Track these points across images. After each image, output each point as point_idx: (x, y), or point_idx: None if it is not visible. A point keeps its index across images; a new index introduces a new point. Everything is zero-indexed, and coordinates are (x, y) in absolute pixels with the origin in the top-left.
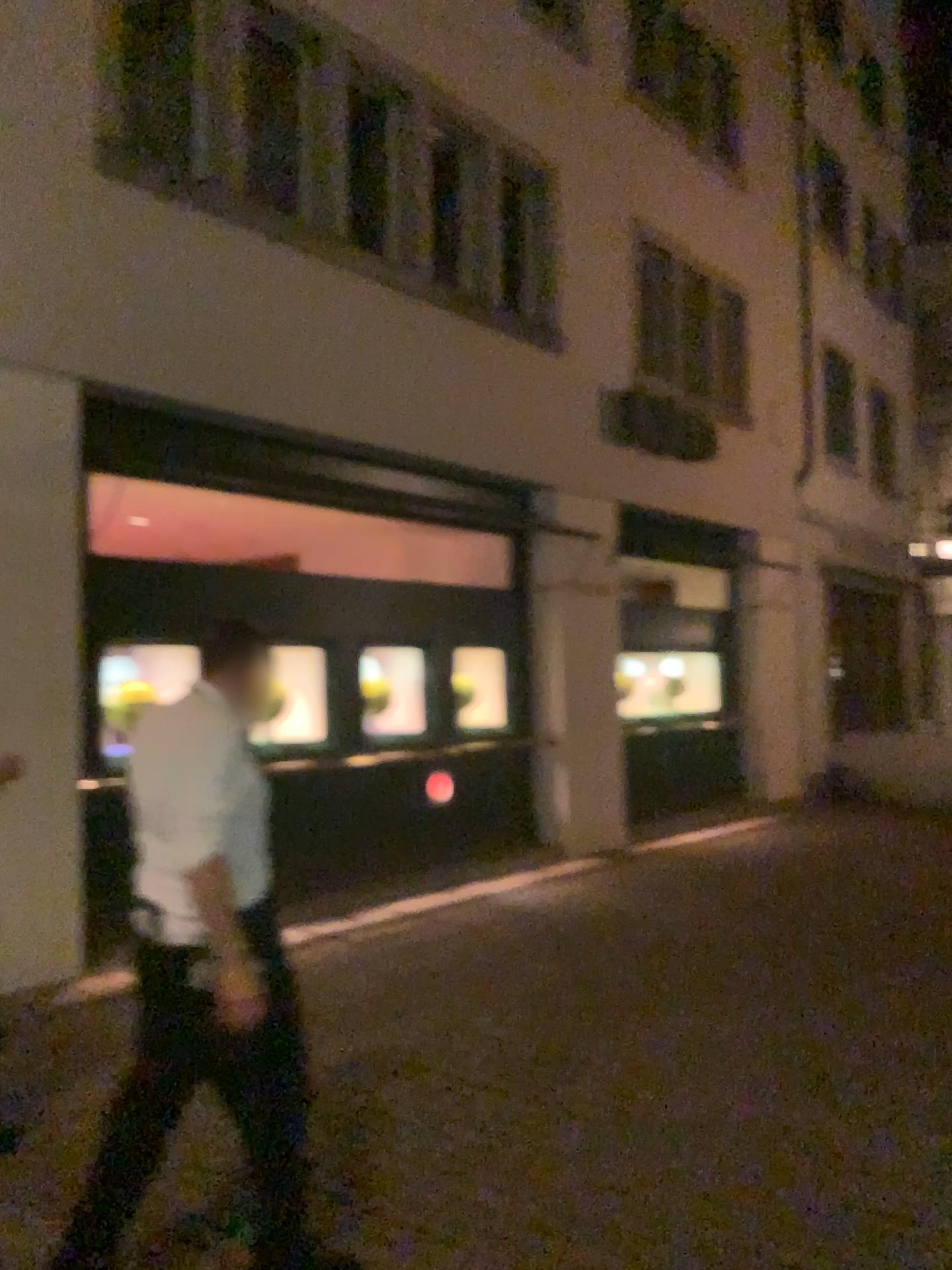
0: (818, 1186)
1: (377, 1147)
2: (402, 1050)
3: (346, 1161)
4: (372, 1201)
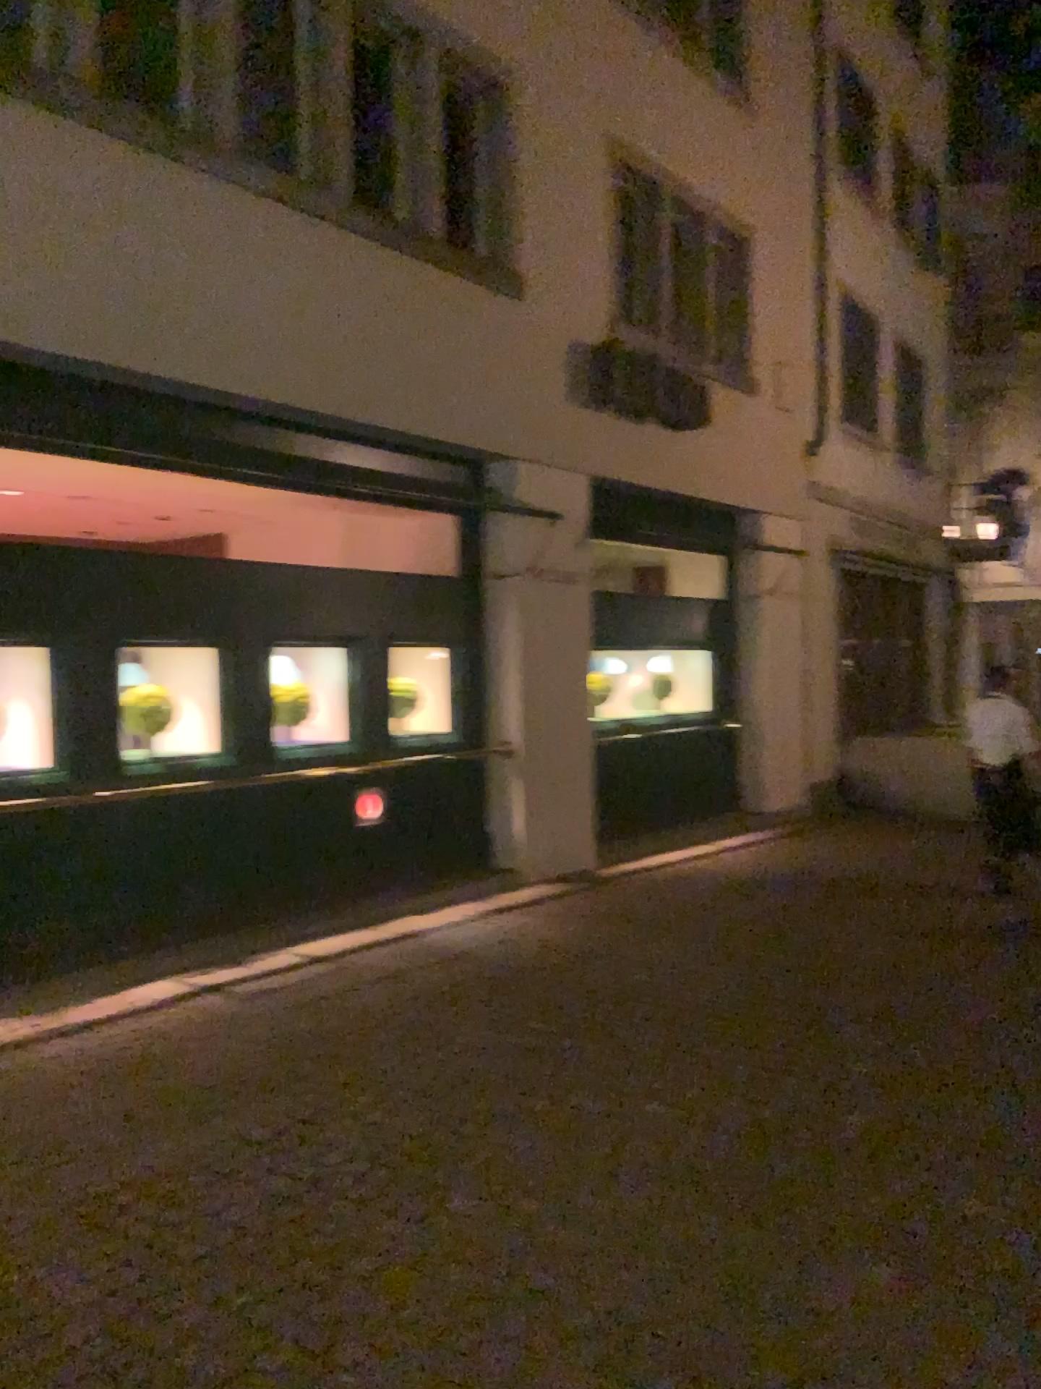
0: (715, 1336)
1: (180, 1285)
2: (255, 1143)
3: (132, 1308)
4: (148, 1368)
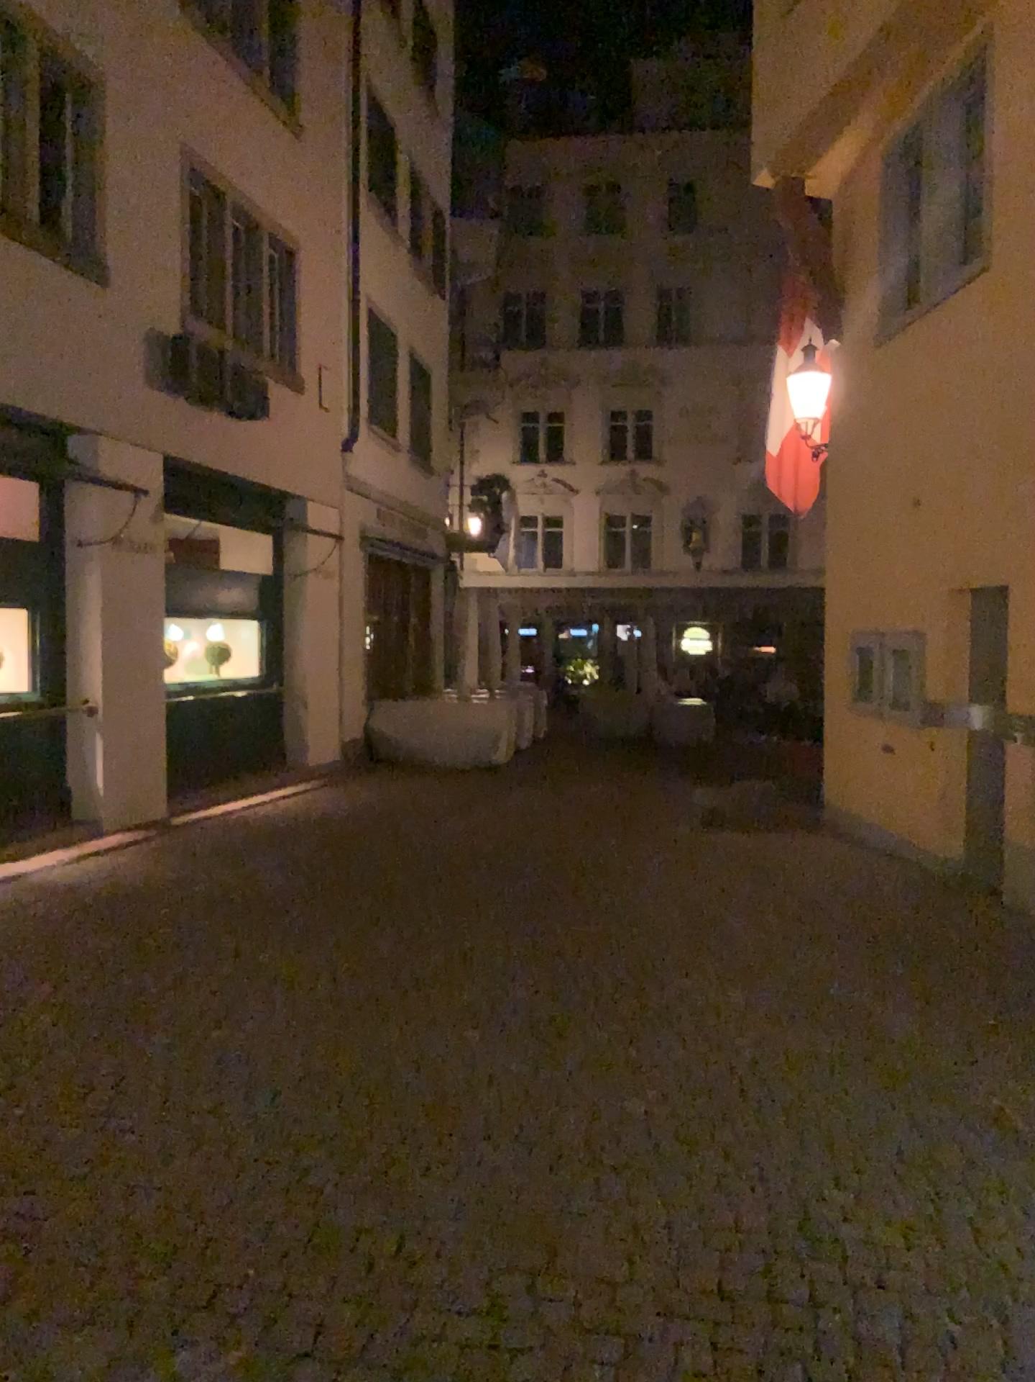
0: (384, 1073)
1: None
2: None
3: None
4: None
